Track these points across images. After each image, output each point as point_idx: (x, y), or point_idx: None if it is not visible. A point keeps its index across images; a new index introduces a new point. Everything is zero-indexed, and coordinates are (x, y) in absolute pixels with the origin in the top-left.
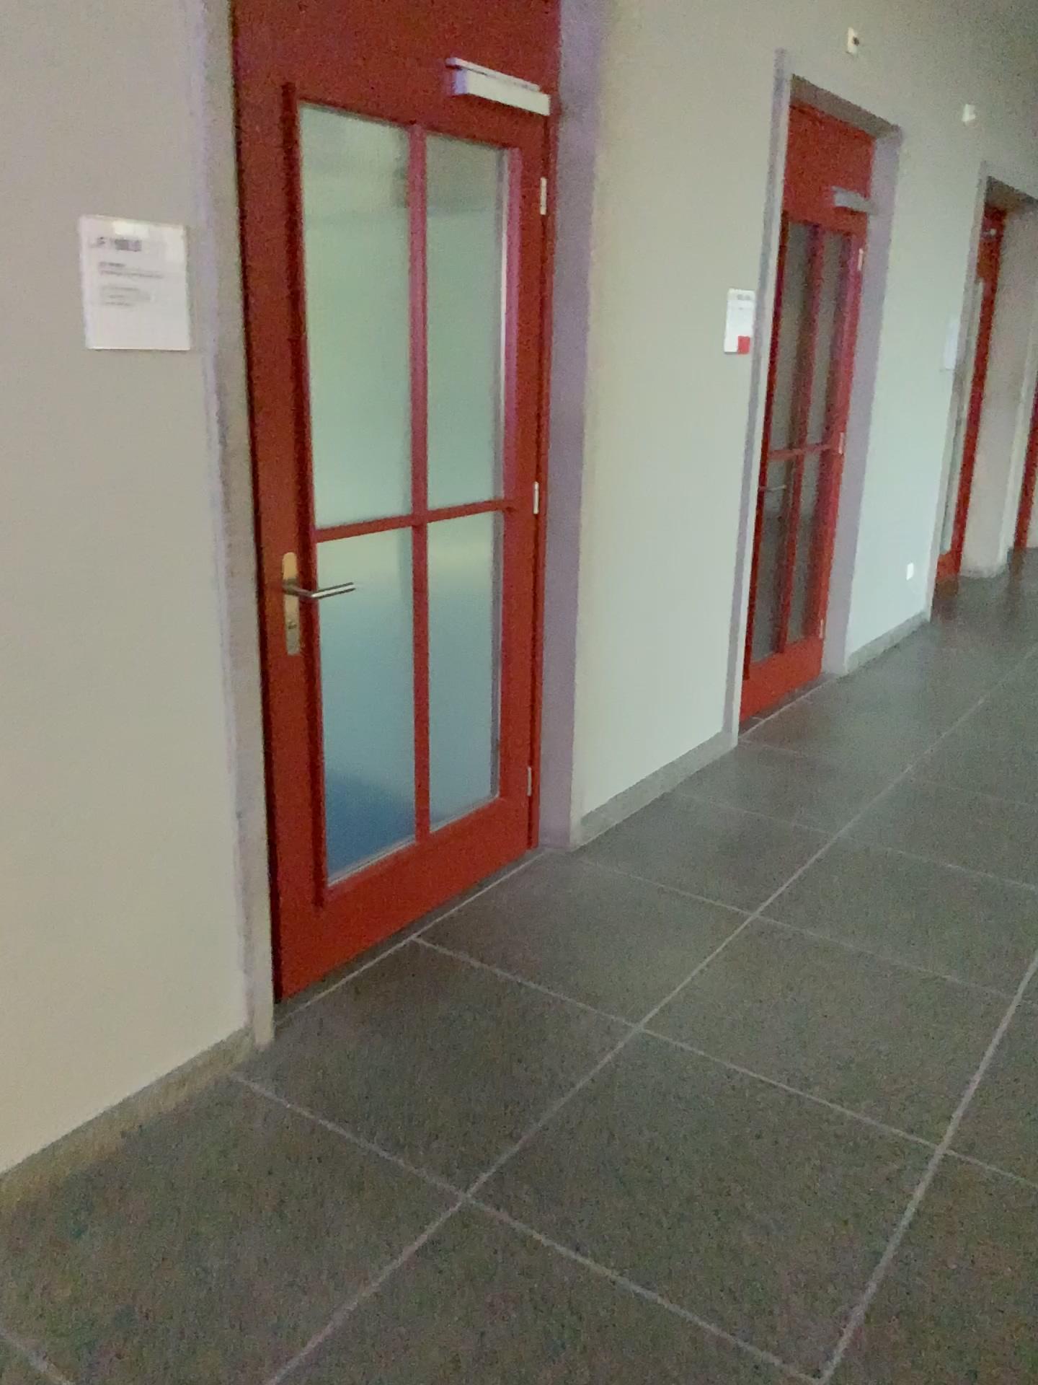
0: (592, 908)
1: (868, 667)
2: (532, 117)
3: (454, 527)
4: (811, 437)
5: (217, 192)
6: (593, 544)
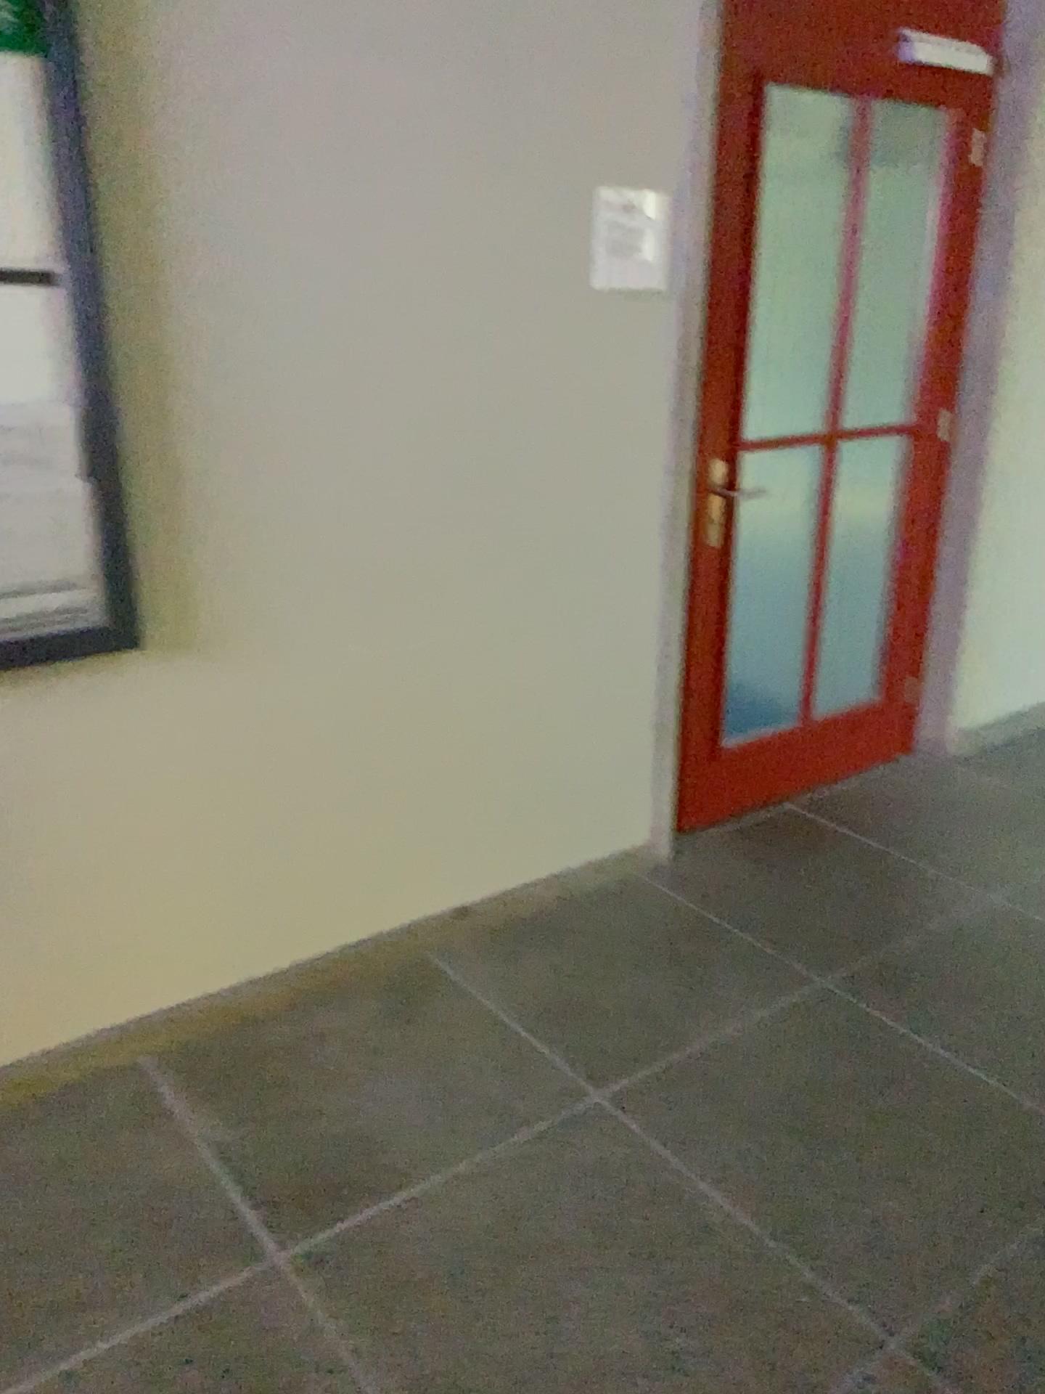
0: (961, 804)
1: None
2: (972, 73)
3: (861, 453)
4: None
5: (695, 162)
6: (995, 473)
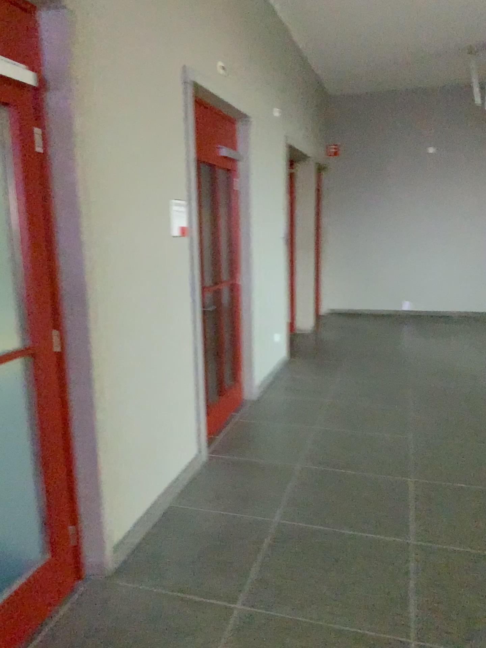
0: (125, 628)
1: (265, 394)
2: (24, 86)
3: None
4: (222, 277)
5: None
6: (101, 365)
